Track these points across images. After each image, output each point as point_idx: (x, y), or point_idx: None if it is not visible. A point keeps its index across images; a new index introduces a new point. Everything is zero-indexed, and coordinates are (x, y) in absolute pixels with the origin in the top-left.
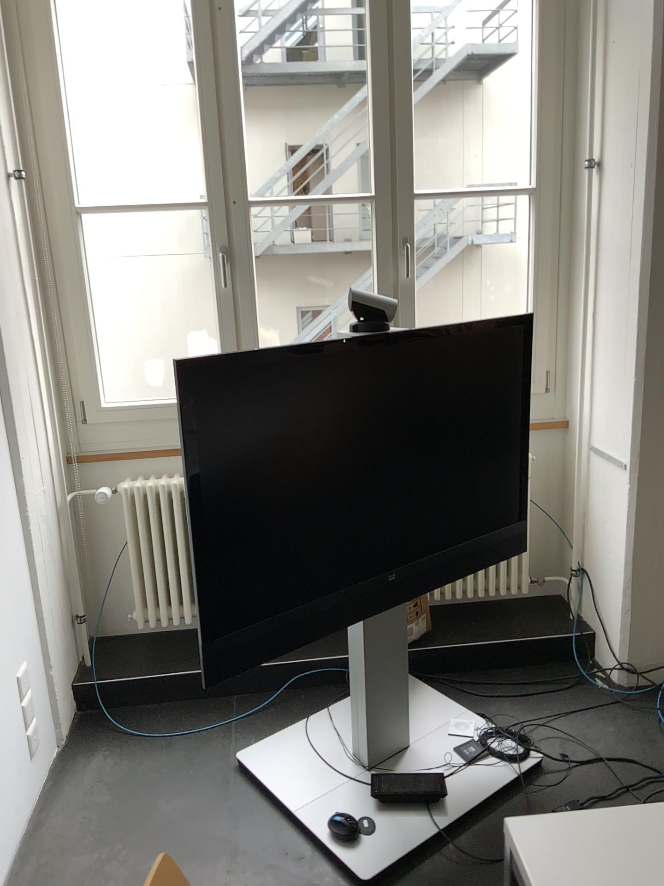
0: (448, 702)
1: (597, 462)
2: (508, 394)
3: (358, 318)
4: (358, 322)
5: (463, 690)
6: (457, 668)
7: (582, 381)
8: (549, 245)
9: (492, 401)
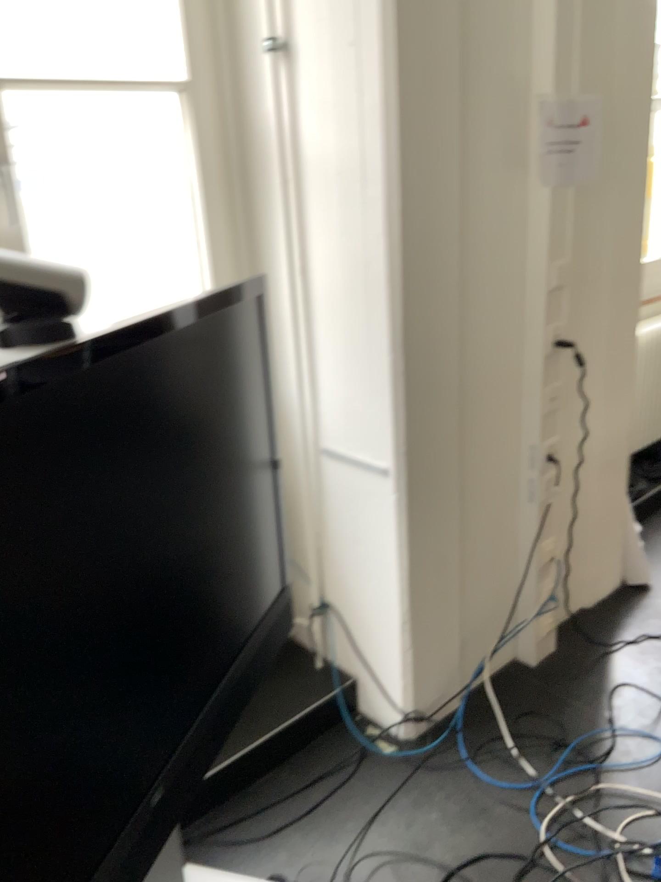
0: (222, 878)
1: (340, 468)
2: (250, 406)
3: (8, 317)
4: (12, 327)
5: (232, 843)
6: (209, 806)
7: (297, 360)
8: (220, 169)
9: (234, 423)
